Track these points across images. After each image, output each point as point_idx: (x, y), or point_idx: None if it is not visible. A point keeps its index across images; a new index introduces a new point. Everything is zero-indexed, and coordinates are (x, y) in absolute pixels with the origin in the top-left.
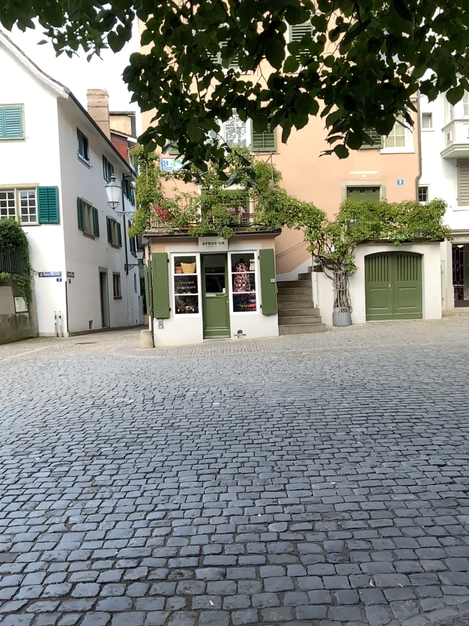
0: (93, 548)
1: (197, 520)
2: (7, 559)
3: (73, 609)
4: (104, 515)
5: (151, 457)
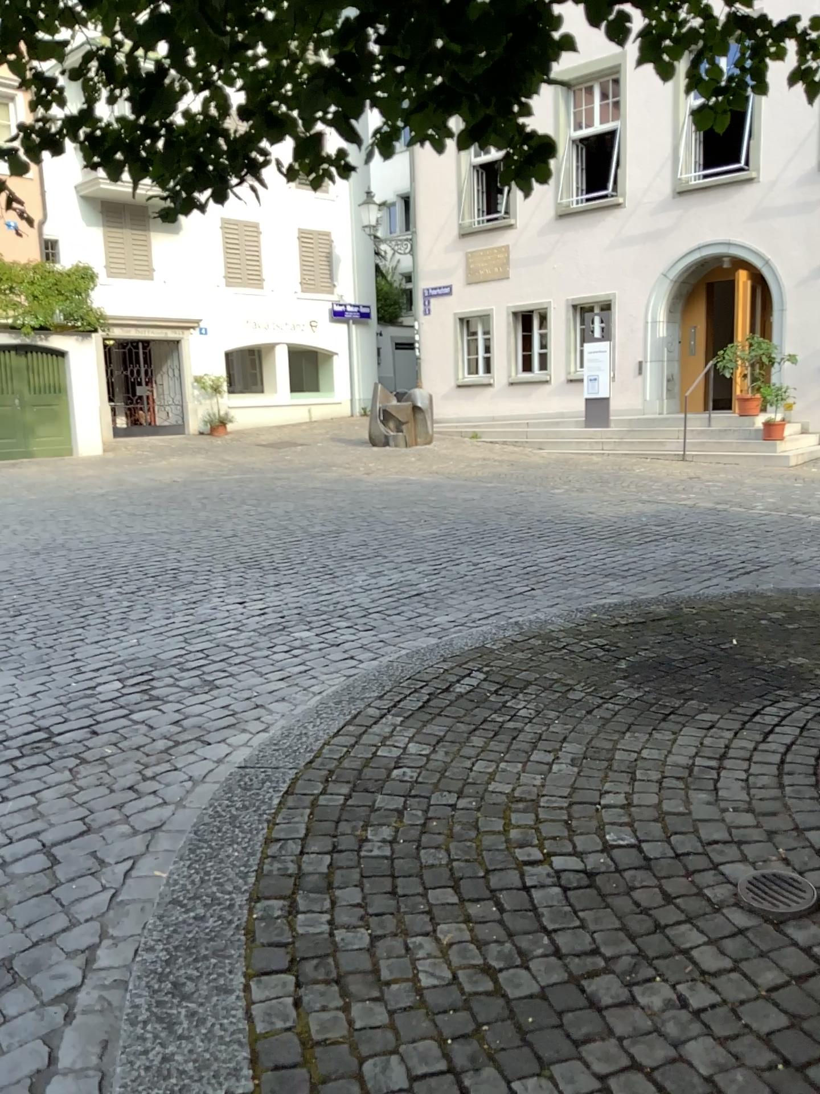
0: None
1: None
2: None
3: None
4: None
5: None
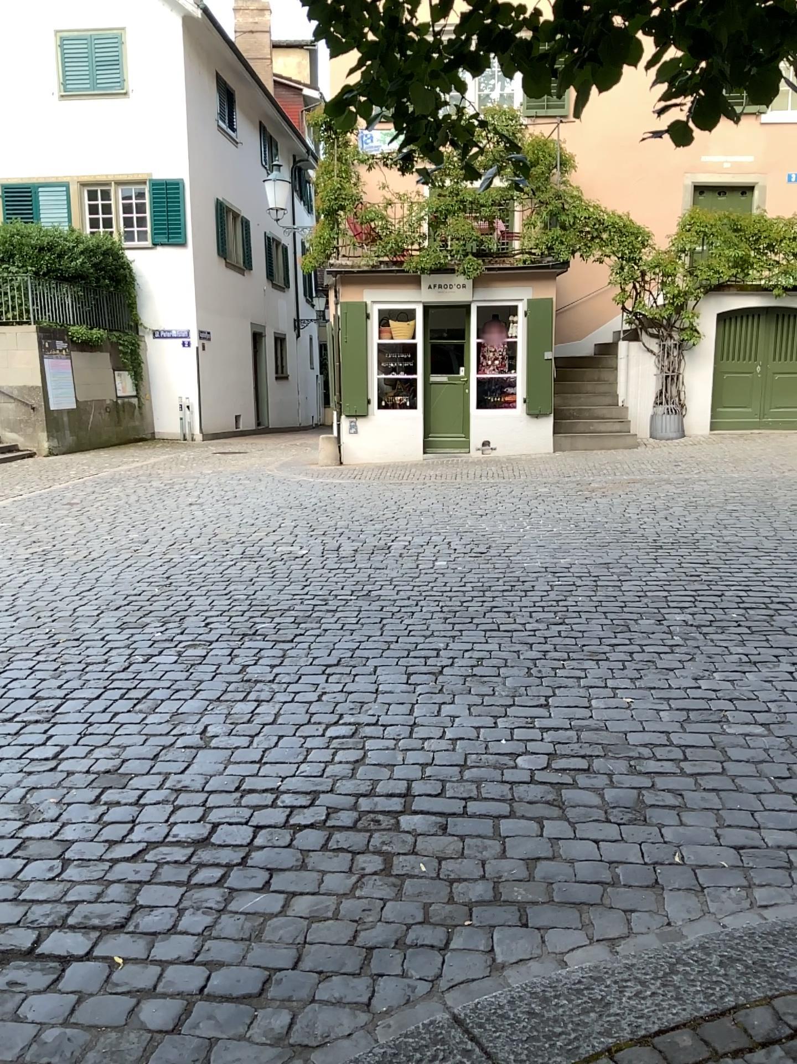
0: (244, 775)
1: (405, 744)
2: (116, 781)
3: (214, 861)
4: (260, 727)
5: (334, 641)
